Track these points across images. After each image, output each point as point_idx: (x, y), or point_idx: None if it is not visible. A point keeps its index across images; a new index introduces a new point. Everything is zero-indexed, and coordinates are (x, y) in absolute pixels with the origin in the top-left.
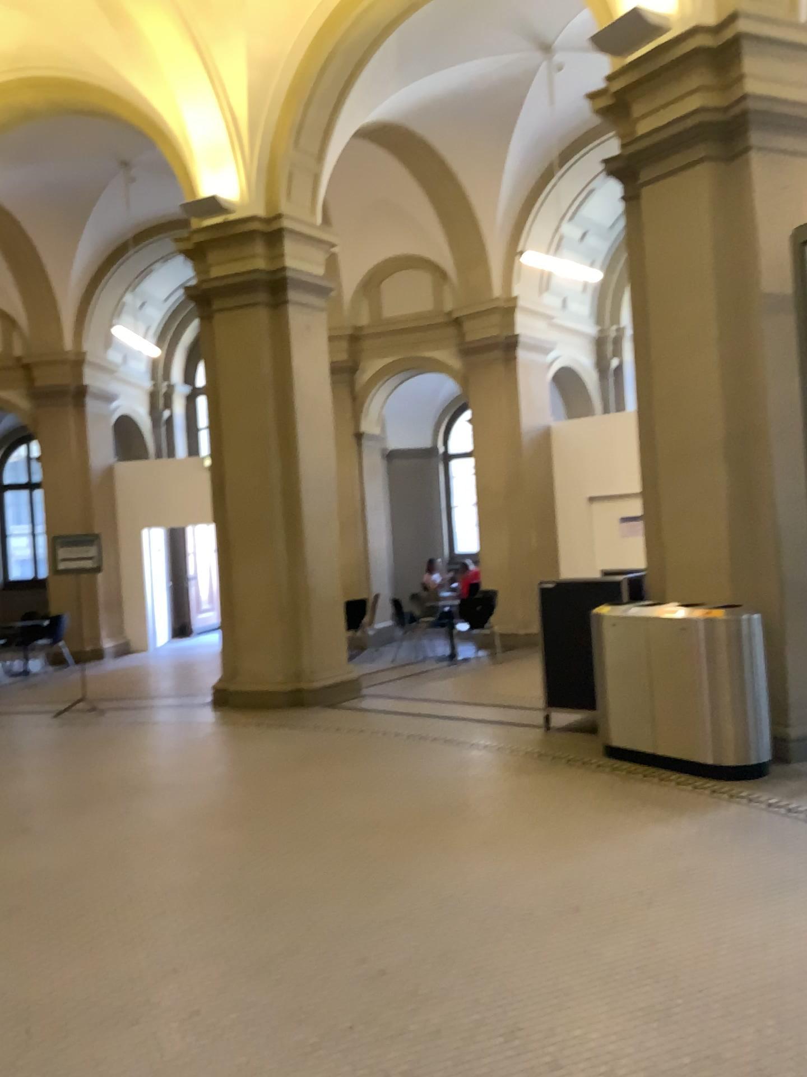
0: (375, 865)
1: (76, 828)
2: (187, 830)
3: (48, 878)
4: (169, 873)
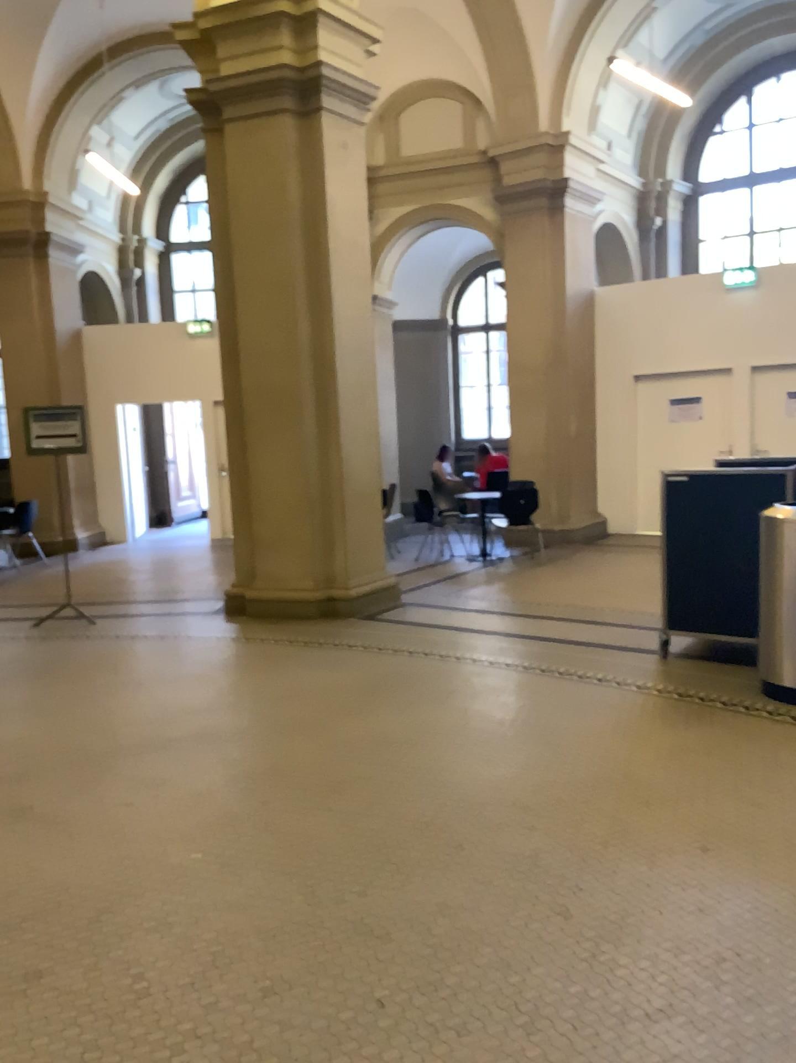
0: (576, 897)
1: (102, 813)
2: (264, 822)
3: (78, 915)
4: (263, 908)
